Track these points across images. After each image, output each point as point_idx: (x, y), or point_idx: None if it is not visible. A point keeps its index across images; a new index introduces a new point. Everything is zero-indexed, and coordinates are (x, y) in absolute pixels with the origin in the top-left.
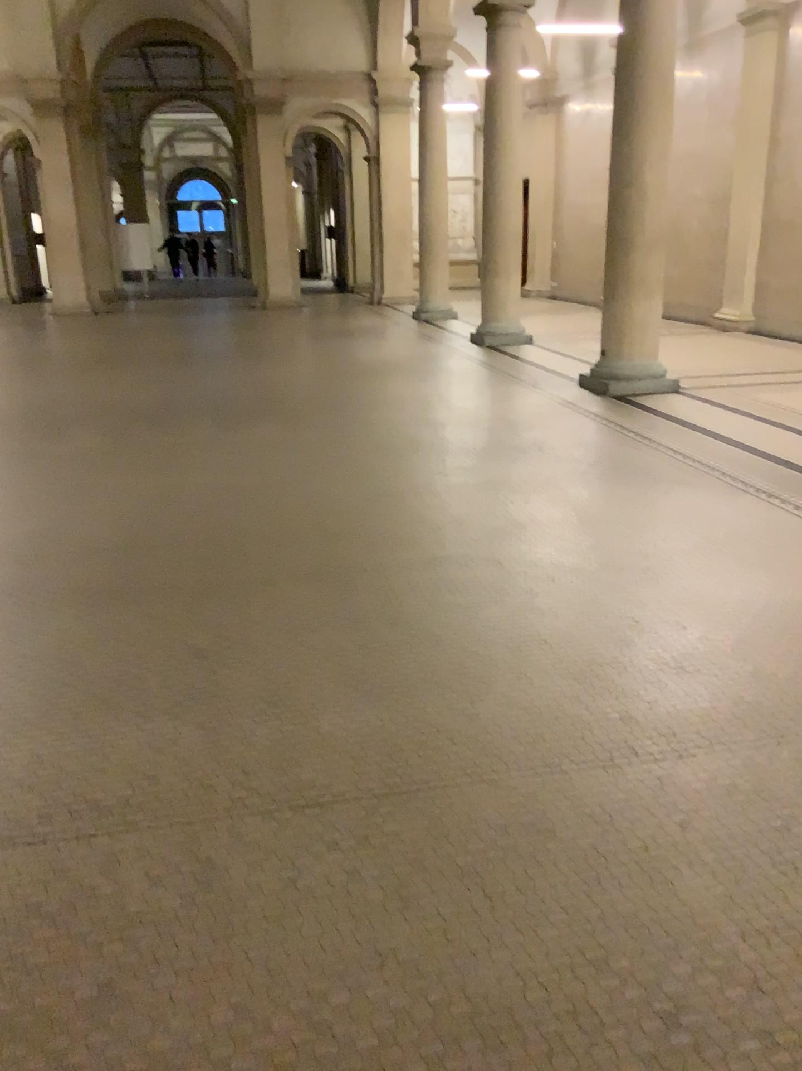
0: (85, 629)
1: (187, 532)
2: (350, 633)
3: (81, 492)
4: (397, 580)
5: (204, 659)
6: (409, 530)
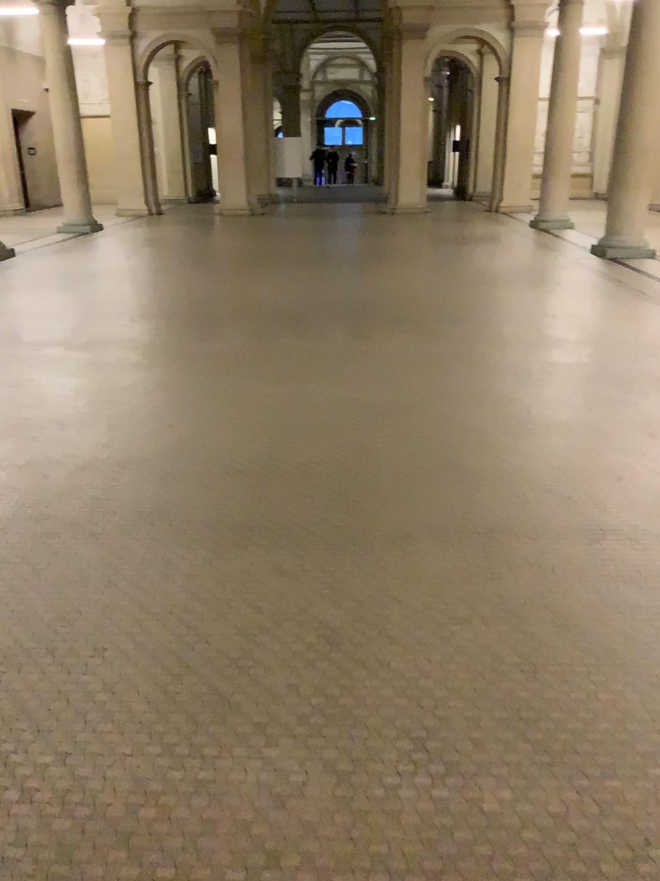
0: (215, 583)
1: (325, 460)
2: (513, 635)
3: (225, 400)
4: (560, 556)
5: (342, 652)
6: (566, 482)
